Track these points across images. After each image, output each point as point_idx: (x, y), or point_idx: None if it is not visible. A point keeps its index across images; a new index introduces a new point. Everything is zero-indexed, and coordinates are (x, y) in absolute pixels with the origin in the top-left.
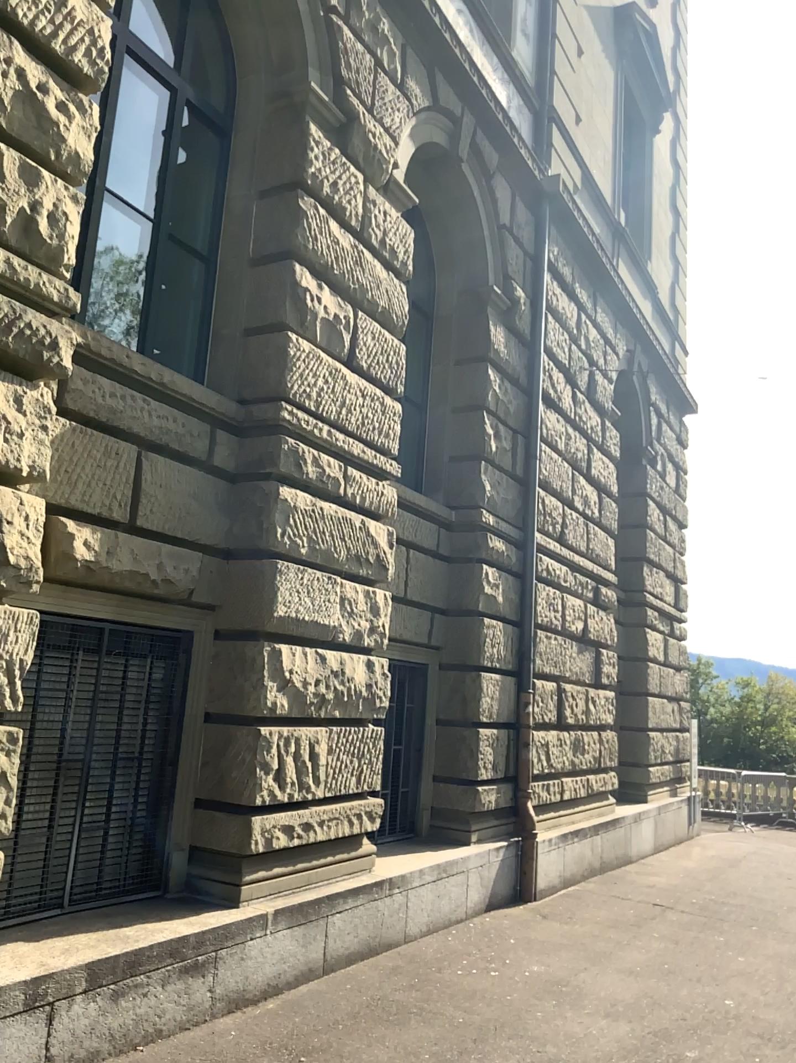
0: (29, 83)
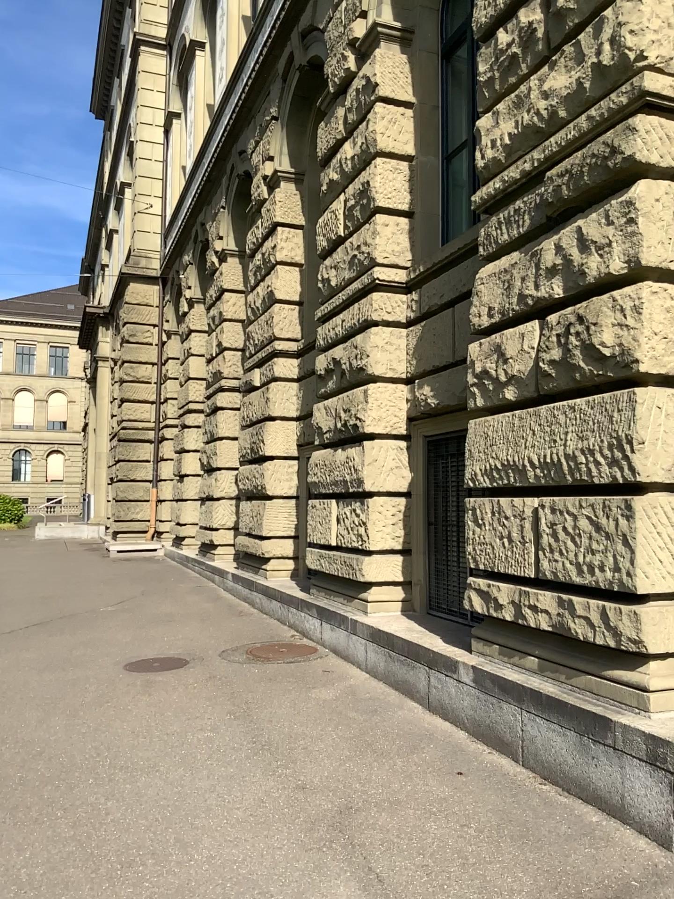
0: None
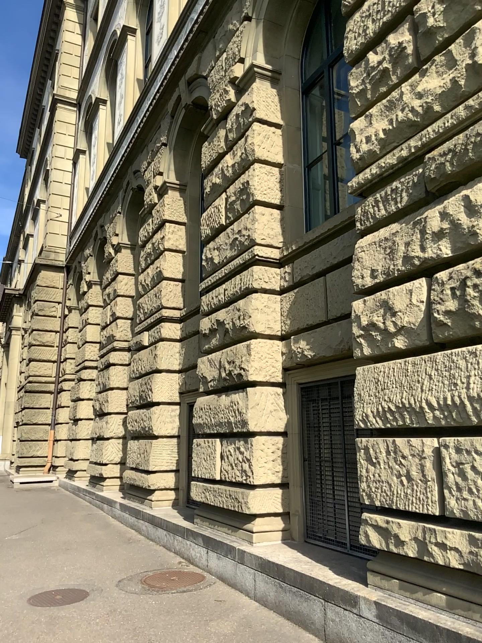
0: (443, 3)
